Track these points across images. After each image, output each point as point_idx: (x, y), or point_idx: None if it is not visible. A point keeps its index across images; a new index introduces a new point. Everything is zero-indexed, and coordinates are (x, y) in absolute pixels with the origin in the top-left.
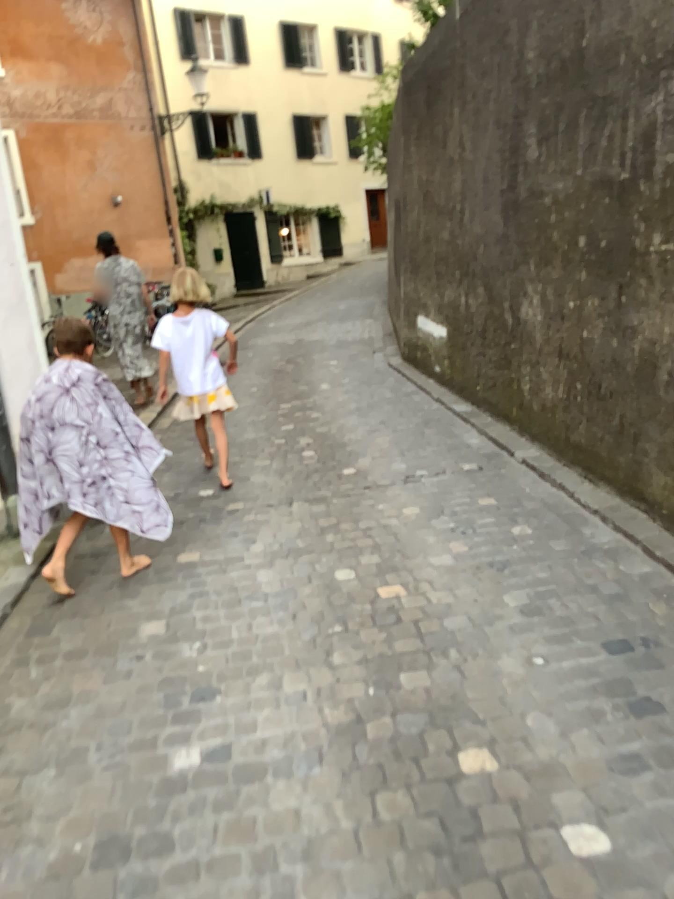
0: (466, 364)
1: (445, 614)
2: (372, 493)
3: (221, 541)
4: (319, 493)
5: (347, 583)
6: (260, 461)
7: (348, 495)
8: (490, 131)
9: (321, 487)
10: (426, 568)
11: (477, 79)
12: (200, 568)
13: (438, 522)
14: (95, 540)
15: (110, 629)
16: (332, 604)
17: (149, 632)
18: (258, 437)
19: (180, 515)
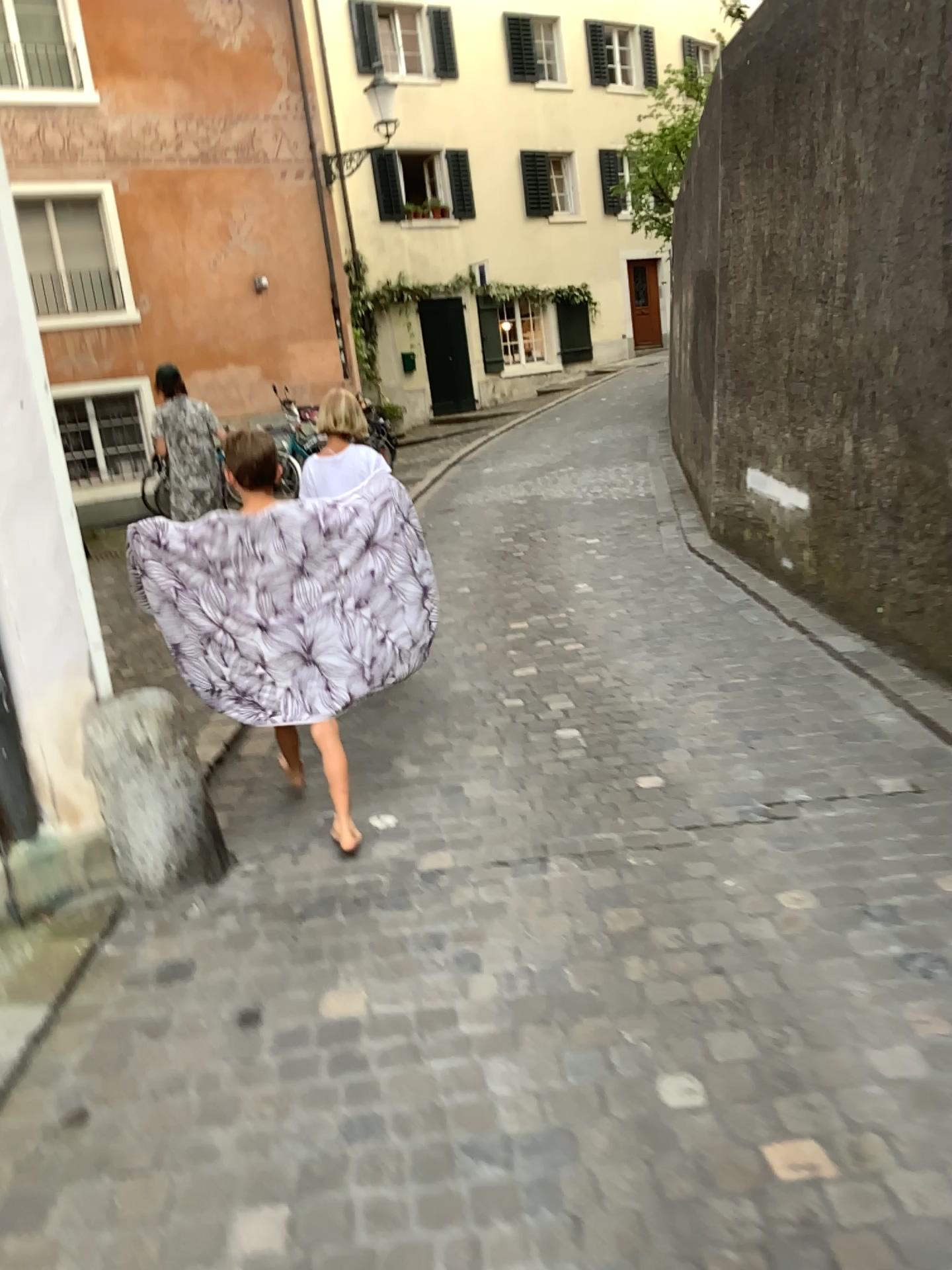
0: (851, 564)
1: (950, 1261)
2: (705, 843)
3: (413, 958)
4: (600, 835)
5: (690, 1116)
6: (481, 751)
7: (659, 846)
8: (921, 136)
9: (600, 820)
10: (863, 1076)
11: (893, 41)
12: (367, 1033)
13: (858, 933)
14: (171, 932)
15: (164, 1227)
16: (664, 1189)
17: (249, 1250)
18: (476, 695)
19: (333, 878)
